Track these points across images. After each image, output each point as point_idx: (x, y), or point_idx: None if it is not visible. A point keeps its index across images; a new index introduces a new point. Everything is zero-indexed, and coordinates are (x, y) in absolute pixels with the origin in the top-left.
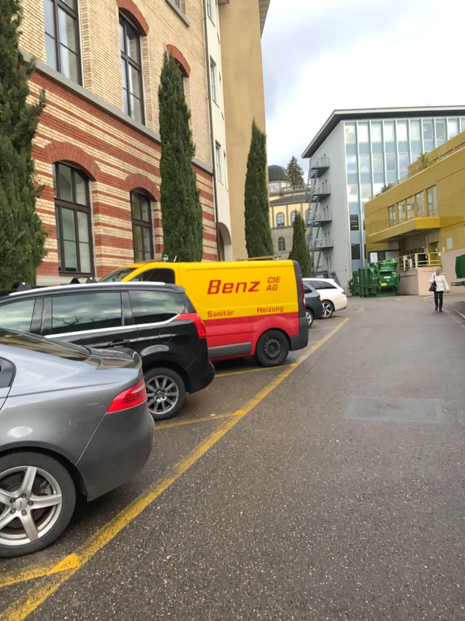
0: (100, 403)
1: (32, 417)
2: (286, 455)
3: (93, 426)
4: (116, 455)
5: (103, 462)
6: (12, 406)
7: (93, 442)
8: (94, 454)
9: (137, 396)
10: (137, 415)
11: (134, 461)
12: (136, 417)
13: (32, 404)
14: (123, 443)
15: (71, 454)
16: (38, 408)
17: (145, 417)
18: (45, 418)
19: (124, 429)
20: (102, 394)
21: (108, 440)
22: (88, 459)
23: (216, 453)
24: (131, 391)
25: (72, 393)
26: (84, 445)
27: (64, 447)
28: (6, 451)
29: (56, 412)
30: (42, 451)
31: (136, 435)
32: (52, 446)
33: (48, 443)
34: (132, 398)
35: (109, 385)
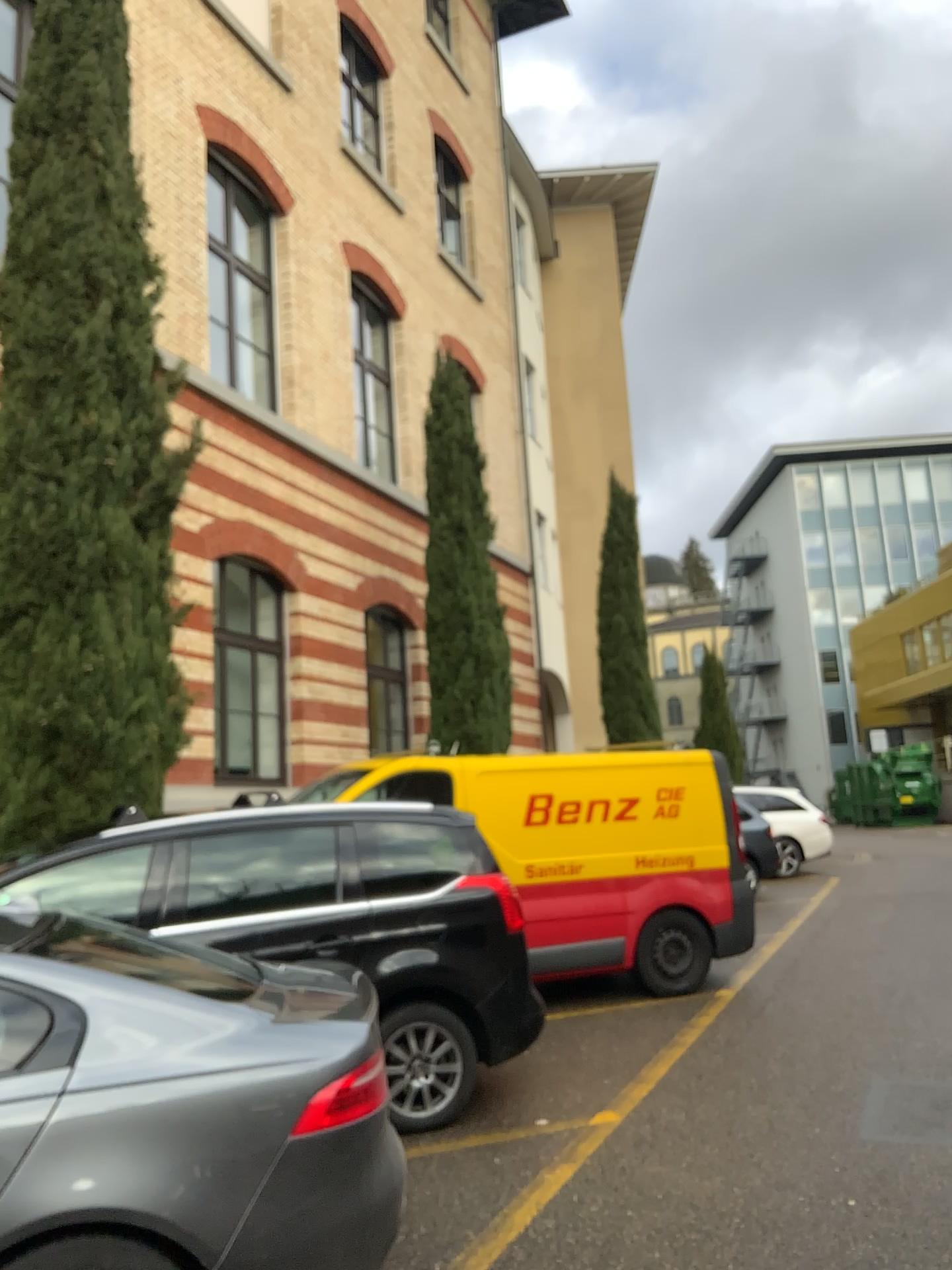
0: (278, 1110)
1: (115, 1147)
2: (729, 1247)
3: (258, 1171)
4: (310, 1248)
5: (279, 1268)
6: (70, 1119)
7: (255, 1214)
8: (256, 1244)
9: (367, 1092)
10: (364, 1141)
11: (354, 1262)
12: (362, 1148)
13: (118, 1113)
14: (330, 1214)
15: (201, 1246)
16: (131, 1124)
17: (384, 1146)
18: (144, 1151)
19: (333, 1178)
20: (284, 1087)
21: (294, 1208)
22: (243, 1259)
23: (554, 1233)
24: (351, 1079)
25: (211, 1085)
26: (234, 1221)
27: (187, 1226)
28: (46, 1236)
29: (173, 1134)
30: (133, 1236)
31: (360, 1194)
32: (156, 1224)
33: (148, 1216)
34: (354, 1097)
35: (299, 1063)
